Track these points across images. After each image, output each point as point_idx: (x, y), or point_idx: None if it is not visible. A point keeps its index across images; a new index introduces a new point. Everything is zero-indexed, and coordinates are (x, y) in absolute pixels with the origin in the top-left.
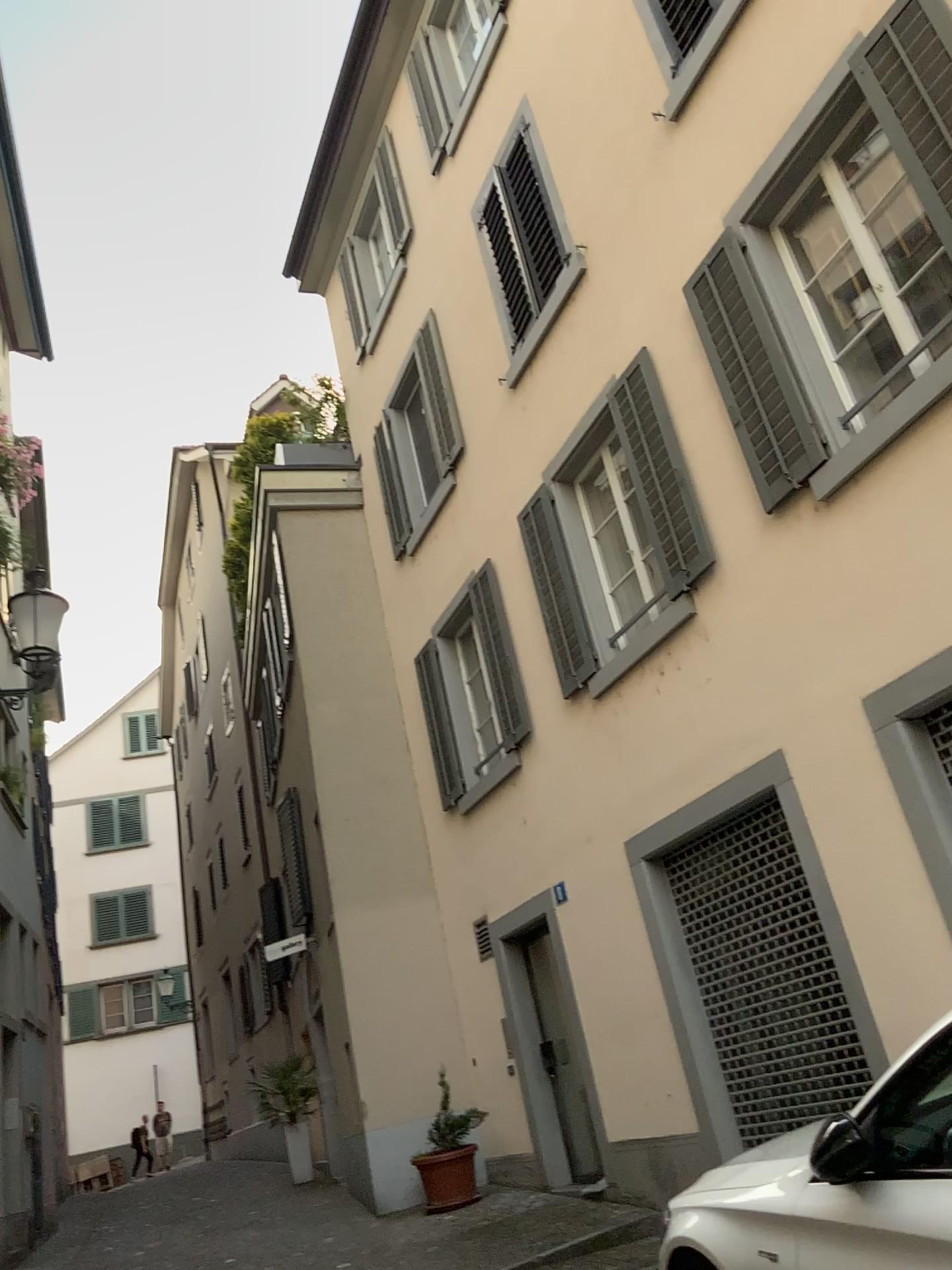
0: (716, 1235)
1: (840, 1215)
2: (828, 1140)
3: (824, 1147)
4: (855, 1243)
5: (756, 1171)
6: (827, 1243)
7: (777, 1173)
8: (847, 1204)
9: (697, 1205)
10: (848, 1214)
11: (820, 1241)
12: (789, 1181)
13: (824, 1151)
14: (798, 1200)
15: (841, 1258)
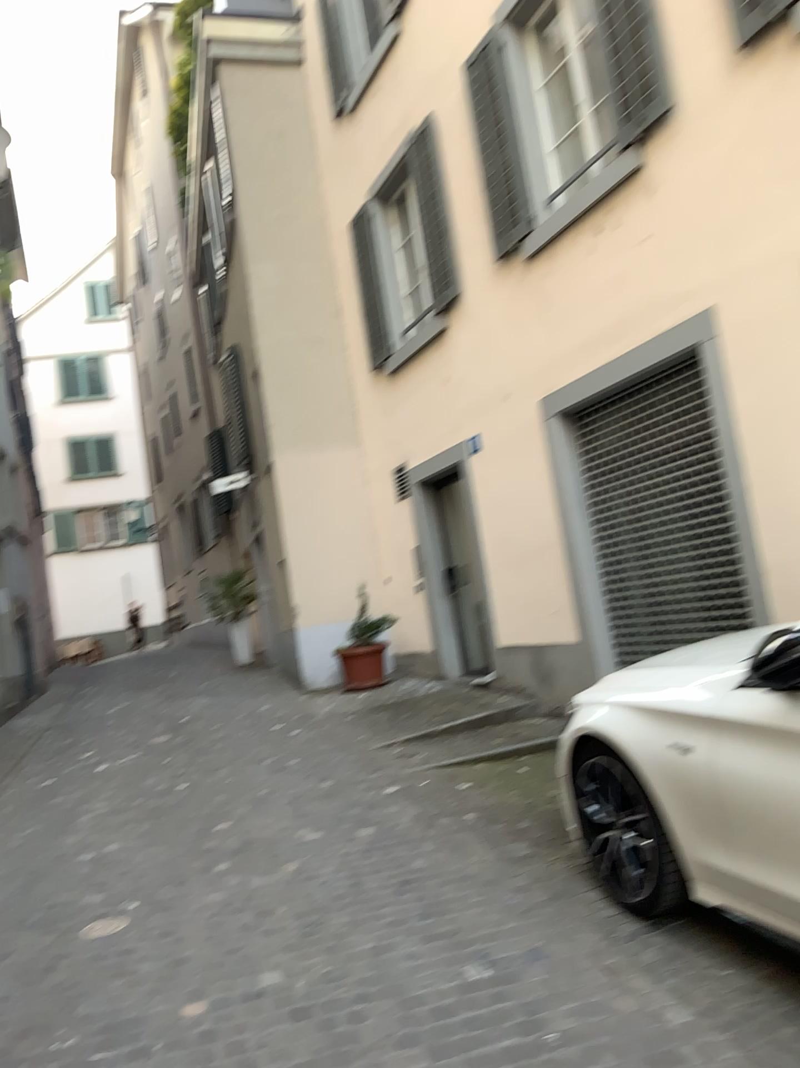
0: (632, 728)
1: (772, 720)
2: (771, 653)
3: (768, 659)
4: (784, 745)
5: (671, 677)
6: (752, 743)
7: (694, 679)
8: (783, 711)
9: (612, 702)
10: (782, 719)
11: (745, 741)
12: (711, 687)
13: (767, 663)
14: (723, 704)
15: (766, 757)
